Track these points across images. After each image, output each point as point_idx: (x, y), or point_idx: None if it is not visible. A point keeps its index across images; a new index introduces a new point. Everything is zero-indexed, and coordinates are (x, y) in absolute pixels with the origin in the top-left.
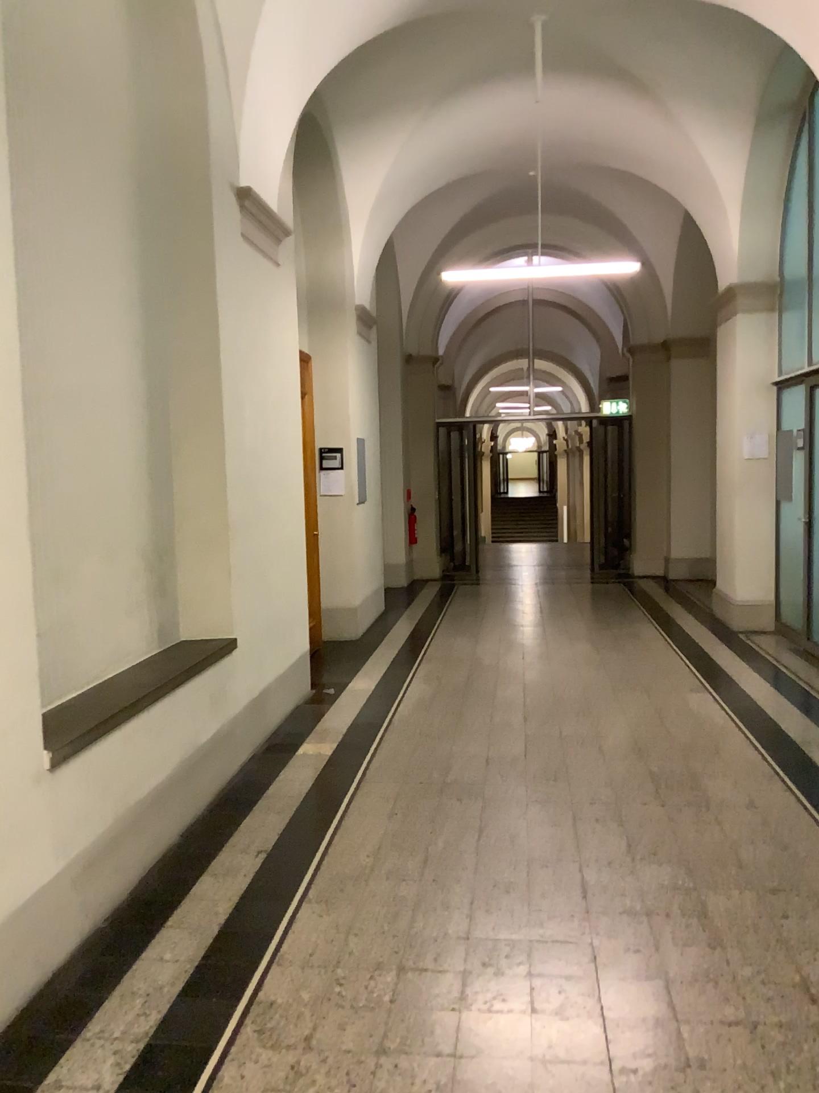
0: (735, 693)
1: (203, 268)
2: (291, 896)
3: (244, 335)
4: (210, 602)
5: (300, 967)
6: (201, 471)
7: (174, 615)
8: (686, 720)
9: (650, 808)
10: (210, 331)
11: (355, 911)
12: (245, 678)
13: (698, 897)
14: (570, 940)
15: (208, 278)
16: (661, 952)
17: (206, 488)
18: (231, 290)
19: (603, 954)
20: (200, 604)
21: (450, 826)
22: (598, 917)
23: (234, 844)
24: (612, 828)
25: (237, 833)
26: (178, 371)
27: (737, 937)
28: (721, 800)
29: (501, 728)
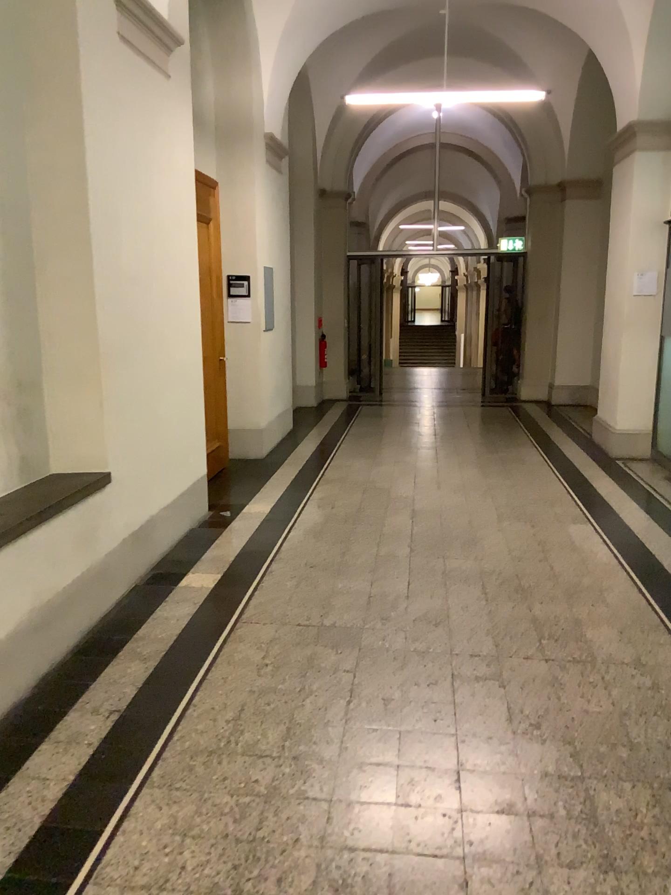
0: (617, 526)
1: (66, 66)
2: (133, 776)
3: (119, 146)
4: (83, 434)
5: (118, 891)
6: (70, 294)
7: (43, 448)
8: (570, 556)
9: (534, 665)
10: (77, 140)
11: (199, 802)
12: (123, 512)
13: (586, 792)
14: (439, 856)
15: (72, 78)
16: (545, 877)
17: (76, 313)
18: (102, 94)
19: (476, 879)
20: (71, 436)
21: (321, 682)
22: (473, 819)
23: (89, 700)
24: (492, 691)
25: (94, 685)
26: (41, 183)
27: (633, 857)
28: (607, 656)
29: (386, 561)
